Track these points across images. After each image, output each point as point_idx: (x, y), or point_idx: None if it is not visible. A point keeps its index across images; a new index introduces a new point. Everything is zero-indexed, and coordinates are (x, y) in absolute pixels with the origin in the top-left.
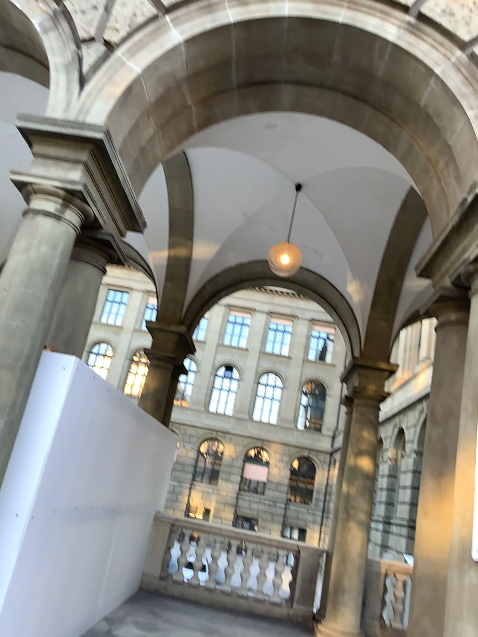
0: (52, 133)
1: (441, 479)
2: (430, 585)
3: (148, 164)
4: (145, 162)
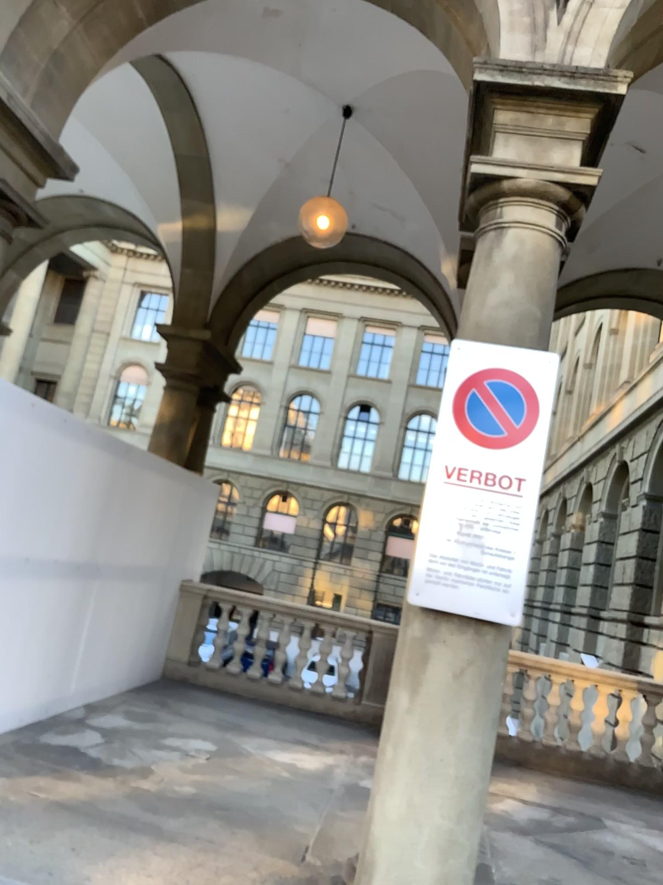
0: None
1: None
2: None
3: (66, 76)
4: (59, 73)
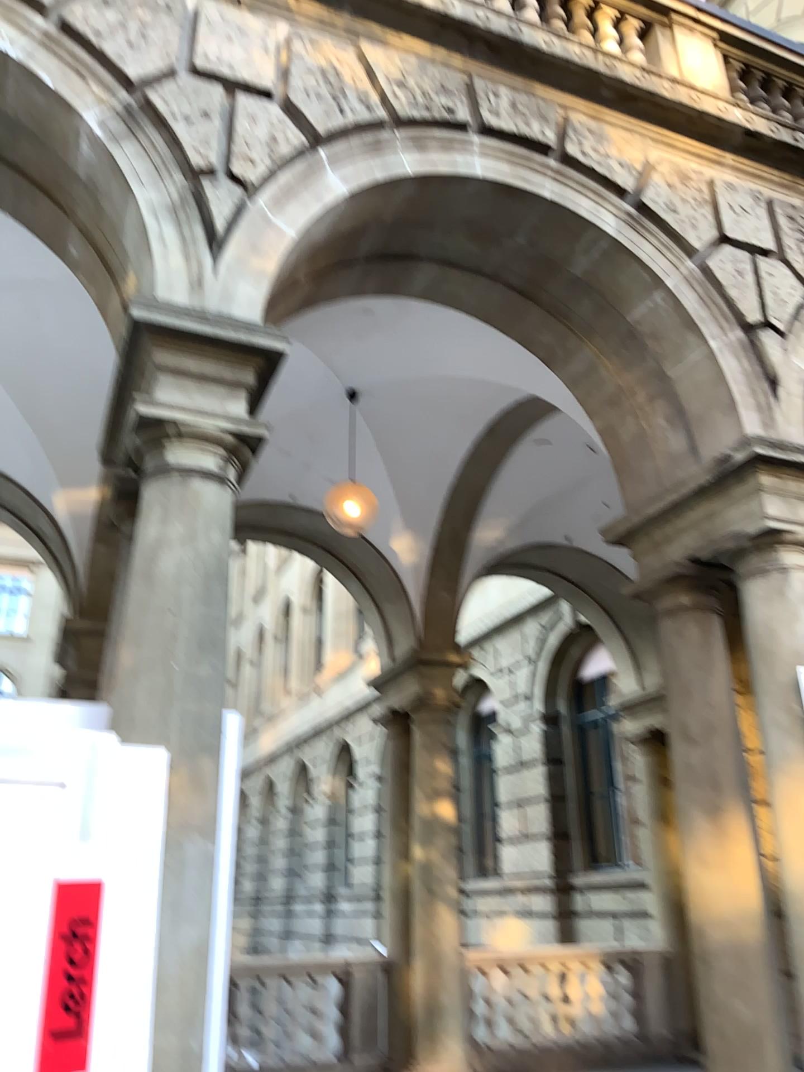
0: (188, 329)
1: (715, 814)
2: (737, 955)
3: None
4: None
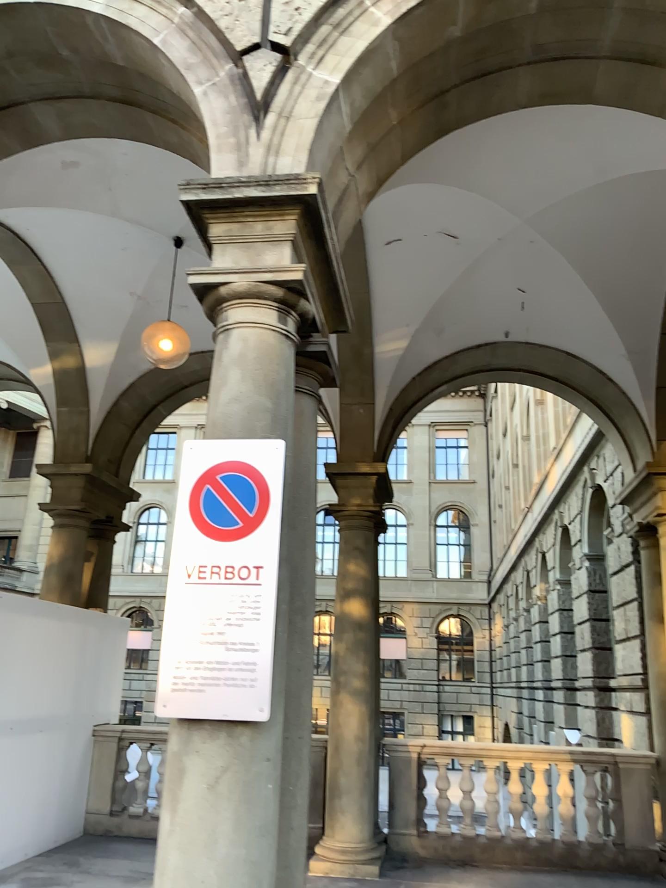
0: None
1: None
2: None
3: None
4: None
